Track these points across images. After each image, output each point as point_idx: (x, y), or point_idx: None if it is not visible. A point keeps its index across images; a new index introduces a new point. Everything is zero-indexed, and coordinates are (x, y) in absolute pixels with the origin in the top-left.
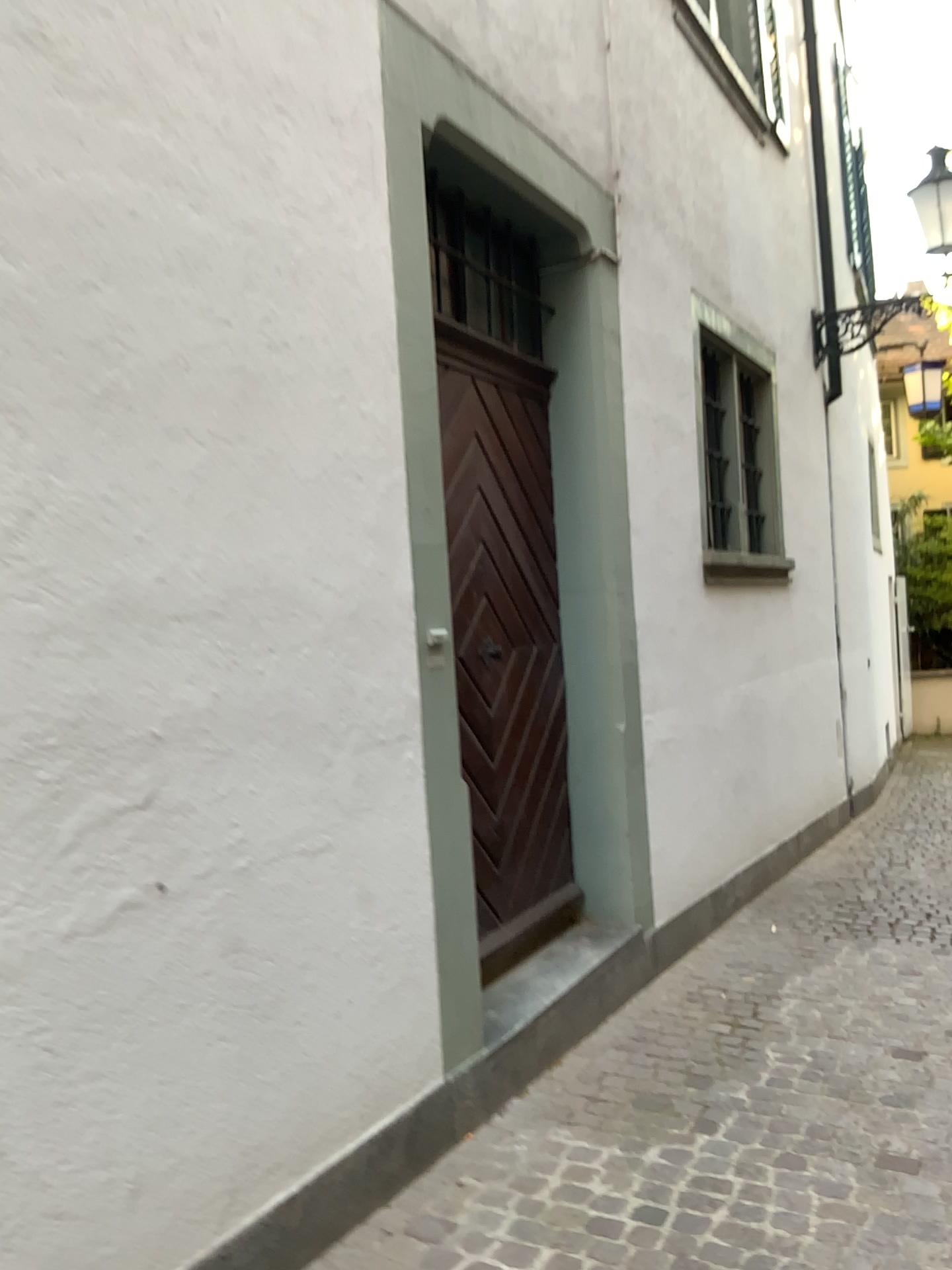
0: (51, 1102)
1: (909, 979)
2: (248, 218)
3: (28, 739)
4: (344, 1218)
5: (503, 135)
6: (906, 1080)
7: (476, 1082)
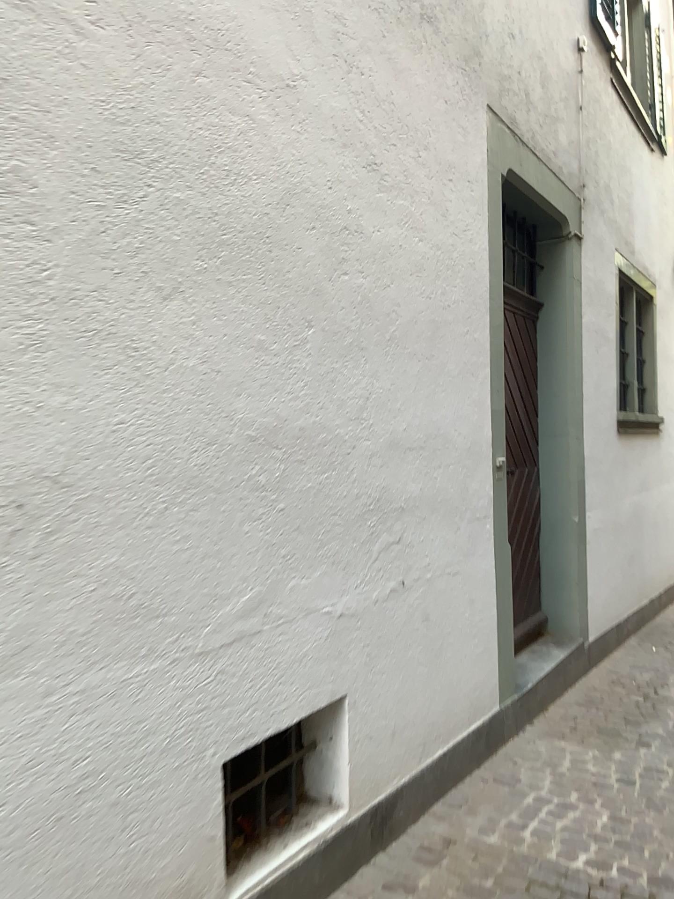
0: (369, 680)
1: None
2: (439, 240)
3: (366, 505)
4: (464, 768)
5: (534, 173)
6: None
7: (512, 711)
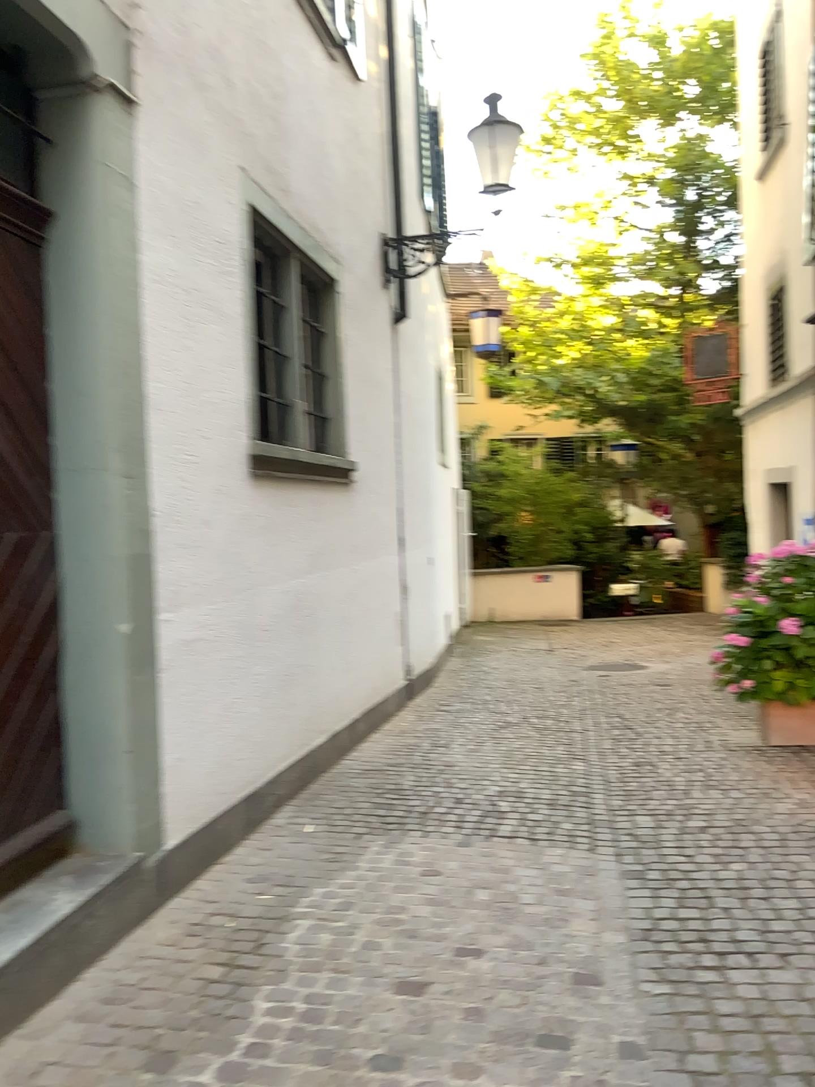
0: None
1: (424, 887)
2: None
3: None
4: None
5: None
6: (398, 1032)
7: None
